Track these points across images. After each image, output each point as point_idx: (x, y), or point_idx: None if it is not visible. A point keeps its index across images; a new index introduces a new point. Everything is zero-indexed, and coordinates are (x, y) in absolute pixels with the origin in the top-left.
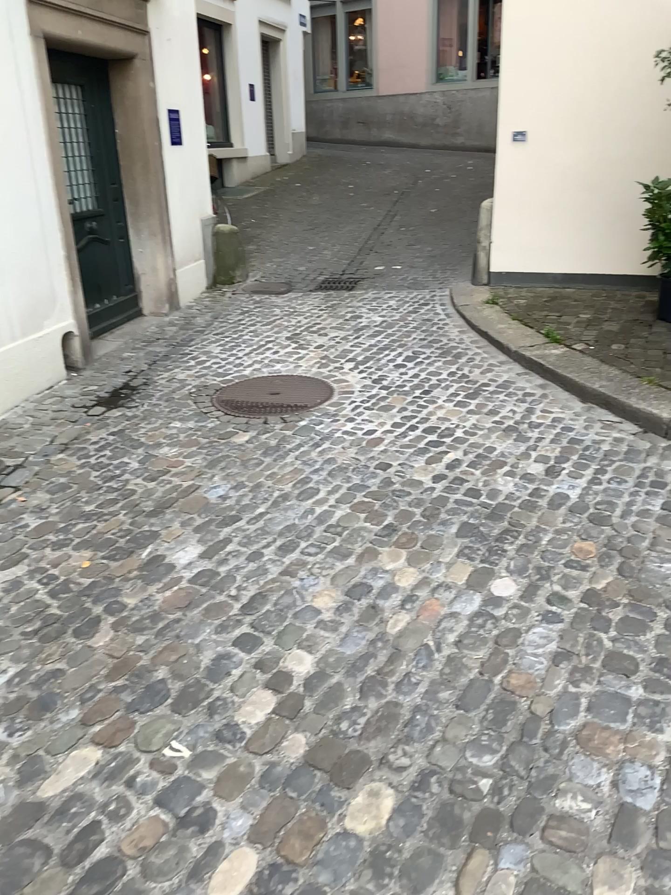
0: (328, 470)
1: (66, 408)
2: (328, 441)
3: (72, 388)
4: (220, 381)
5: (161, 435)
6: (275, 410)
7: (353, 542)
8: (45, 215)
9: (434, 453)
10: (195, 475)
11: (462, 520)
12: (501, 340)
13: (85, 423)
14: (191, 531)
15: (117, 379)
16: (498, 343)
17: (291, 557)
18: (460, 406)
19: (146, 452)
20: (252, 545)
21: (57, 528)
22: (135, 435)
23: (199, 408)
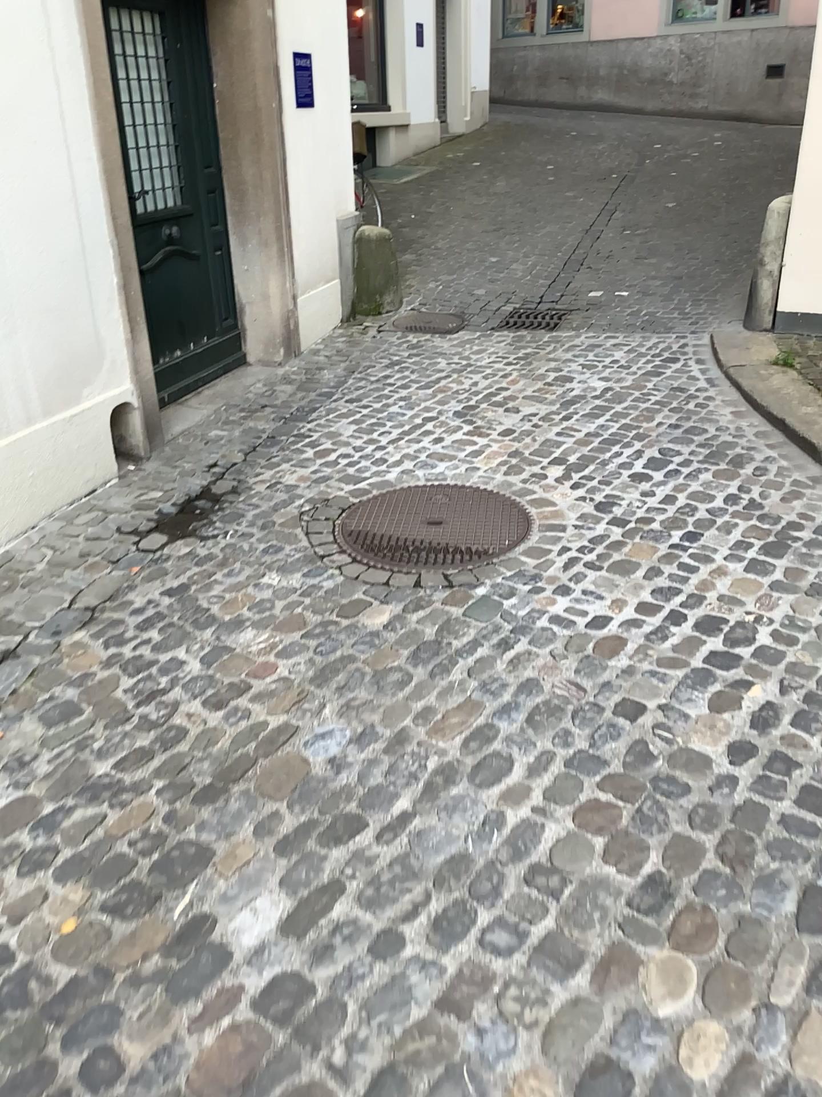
0: (528, 713)
1: (106, 535)
2: (526, 640)
3: (121, 498)
4: (350, 496)
5: (244, 605)
6: (437, 563)
7: (585, 926)
8: (82, 222)
9: (724, 686)
10: (292, 703)
11: (804, 880)
12: (808, 437)
13: (129, 569)
14: (272, 852)
15: (191, 483)
16: (804, 443)
17: (460, 956)
18: (757, 574)
19: (215, 641)
20: (385, 908)
21: (35, 822)
22: (204, 602)
23: (313, 548)
